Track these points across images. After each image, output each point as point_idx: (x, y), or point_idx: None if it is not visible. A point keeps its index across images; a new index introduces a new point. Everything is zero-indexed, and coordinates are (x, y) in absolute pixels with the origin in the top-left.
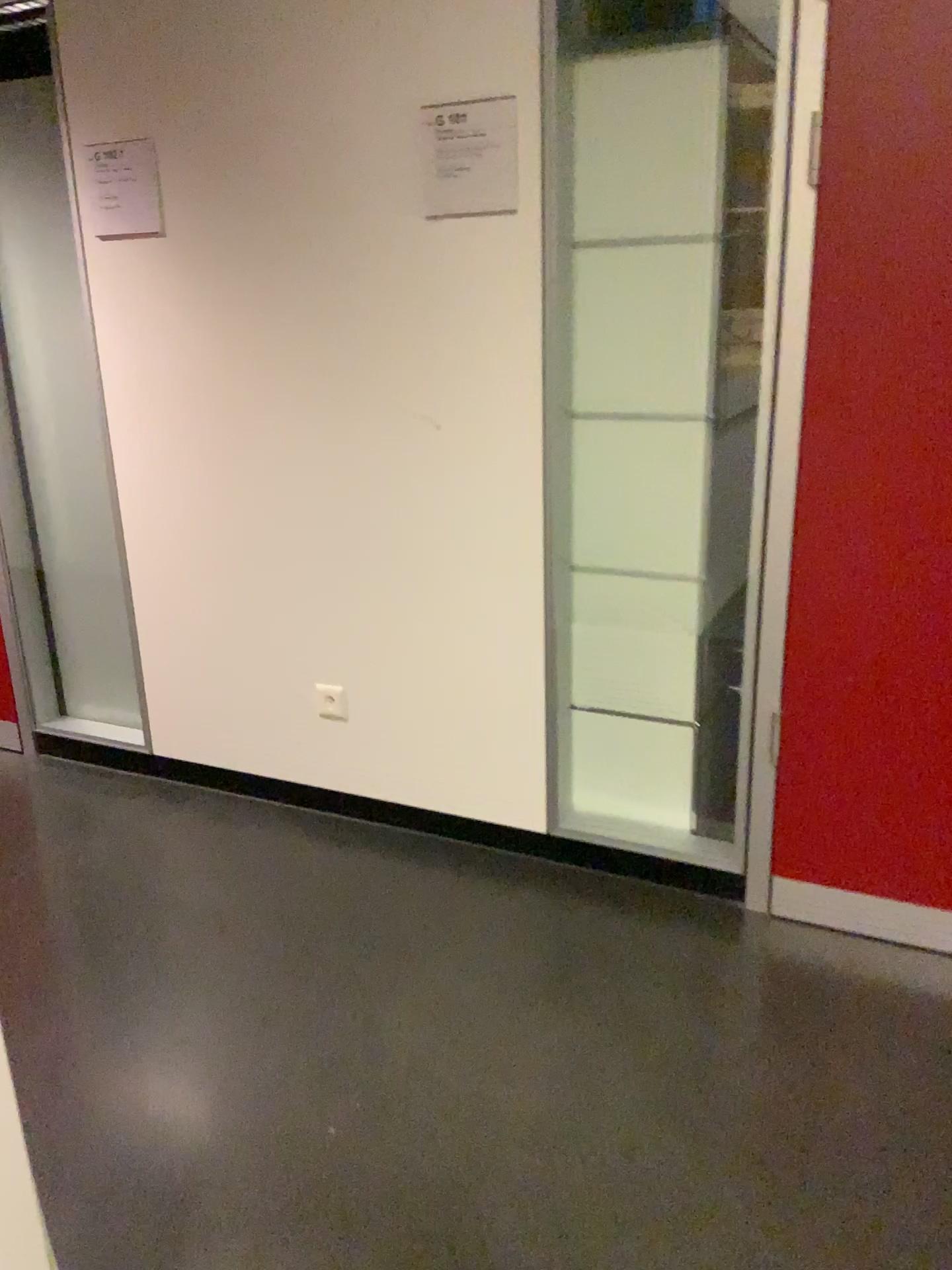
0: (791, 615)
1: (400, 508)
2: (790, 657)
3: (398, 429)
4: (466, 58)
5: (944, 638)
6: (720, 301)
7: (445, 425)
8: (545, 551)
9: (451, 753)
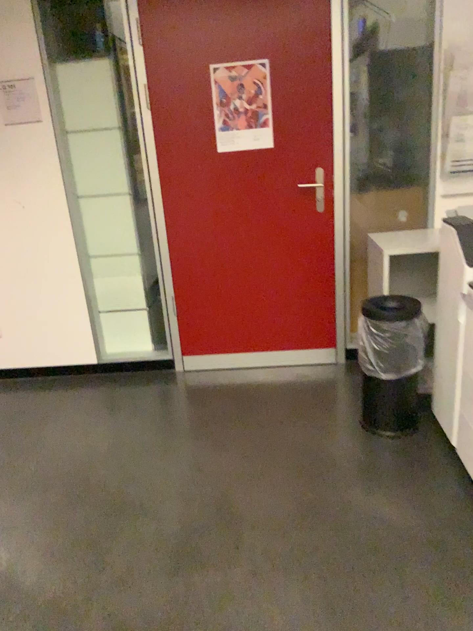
0: (170, 258)
1: (13, 240)
2: (172, 273)
3: (7, 208)
4: (12, 62)
5: (219, 257)
6: (126, 149)
7: (27, 205)
8: (76, 249)
9: (51, 337)
